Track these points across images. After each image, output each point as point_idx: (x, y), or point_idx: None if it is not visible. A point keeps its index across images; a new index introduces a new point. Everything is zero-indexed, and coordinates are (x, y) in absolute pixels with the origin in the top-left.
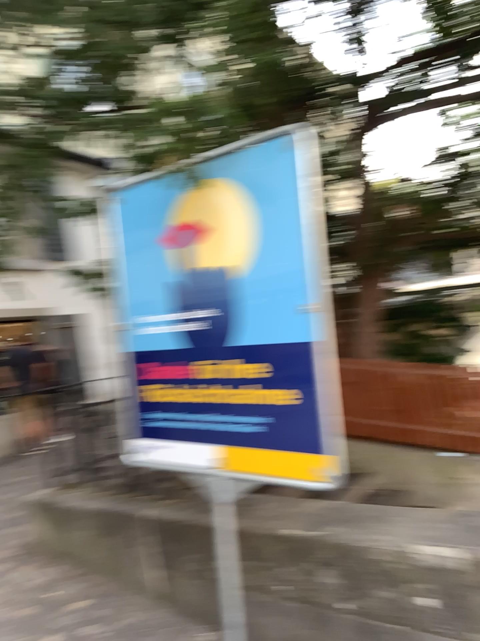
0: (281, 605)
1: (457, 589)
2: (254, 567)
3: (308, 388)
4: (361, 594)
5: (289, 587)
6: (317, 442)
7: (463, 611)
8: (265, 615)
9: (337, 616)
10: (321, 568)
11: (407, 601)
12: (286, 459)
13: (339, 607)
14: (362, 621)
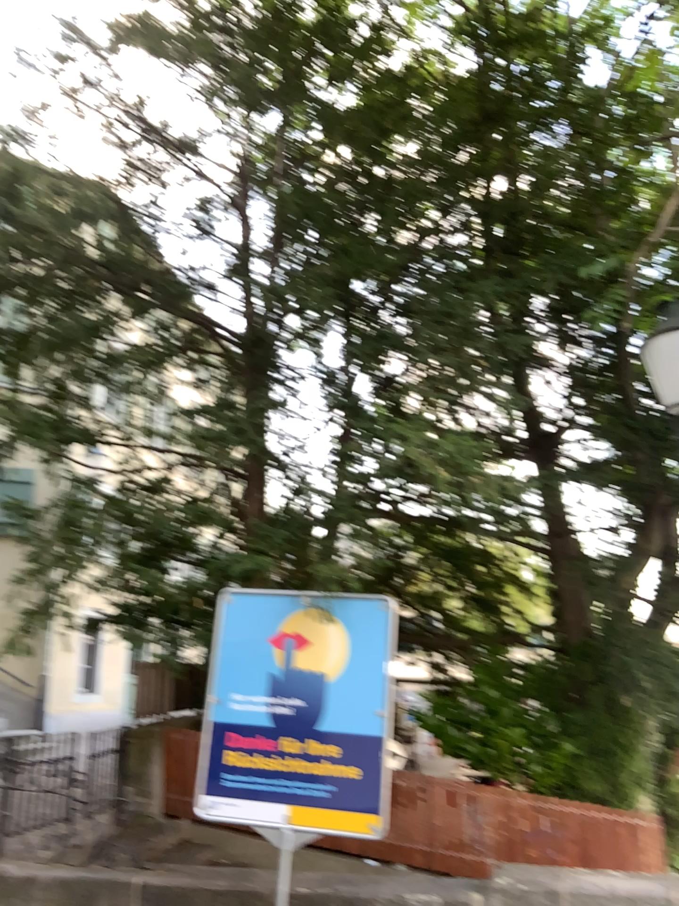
0: None
1: None
2: None
3: (372, 766)
4: None
5: None
6: (372, 804)
7: None
8: None
9: None
10: None
11: None
12: (347, 815)
13: None
14: None
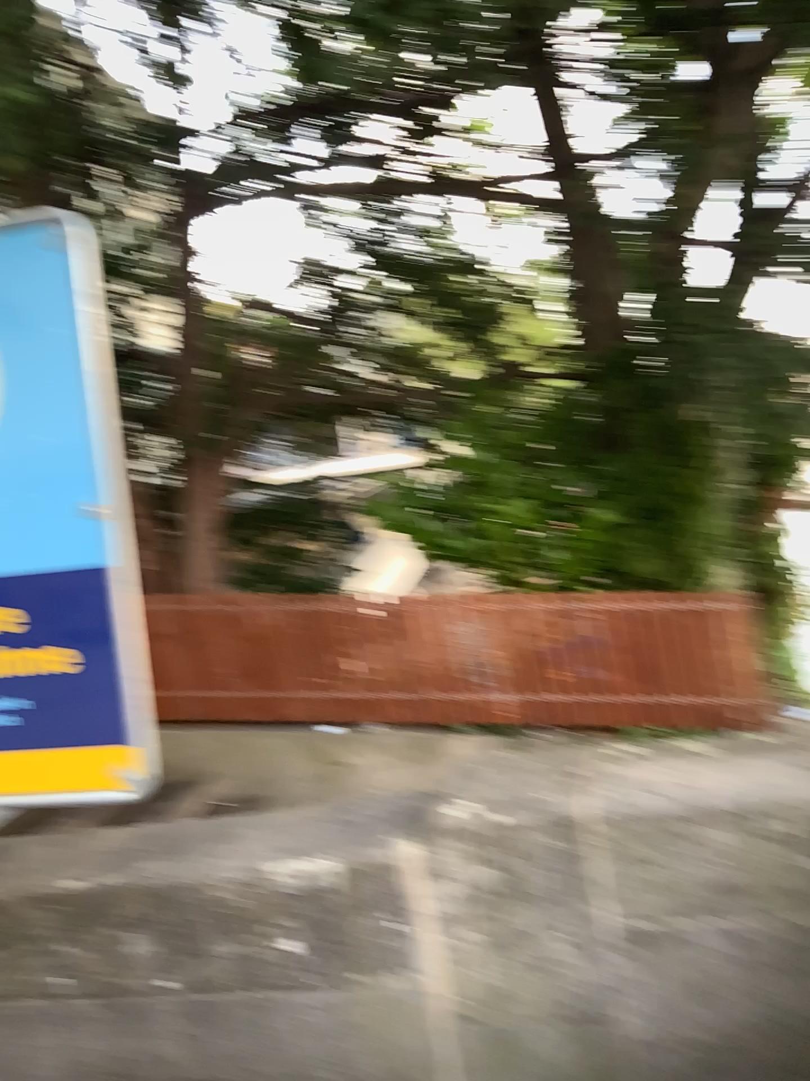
0: (60, 1012)
1: (331, 916)
2: (9, 961)
3: (97, 643)
4: (193, 959)
5: (73, 978)
6: (115, 727)
7: (340, 947)
8: (32, 1036)
9: (156, 1003)
10: (128, 934)
11: (262, 953)
12: (62, 761)
13: (158, 989)
14: (196, 1001)
